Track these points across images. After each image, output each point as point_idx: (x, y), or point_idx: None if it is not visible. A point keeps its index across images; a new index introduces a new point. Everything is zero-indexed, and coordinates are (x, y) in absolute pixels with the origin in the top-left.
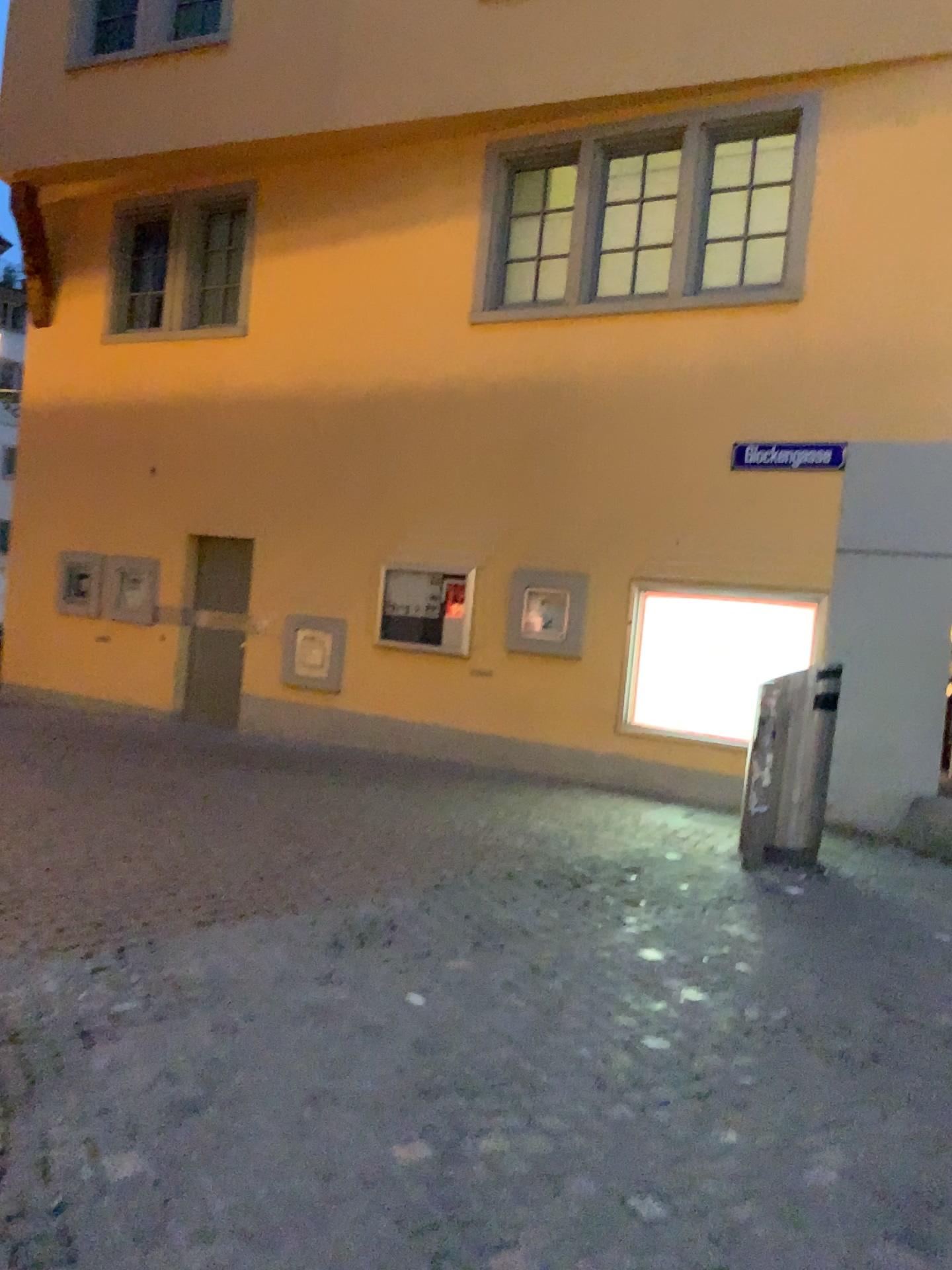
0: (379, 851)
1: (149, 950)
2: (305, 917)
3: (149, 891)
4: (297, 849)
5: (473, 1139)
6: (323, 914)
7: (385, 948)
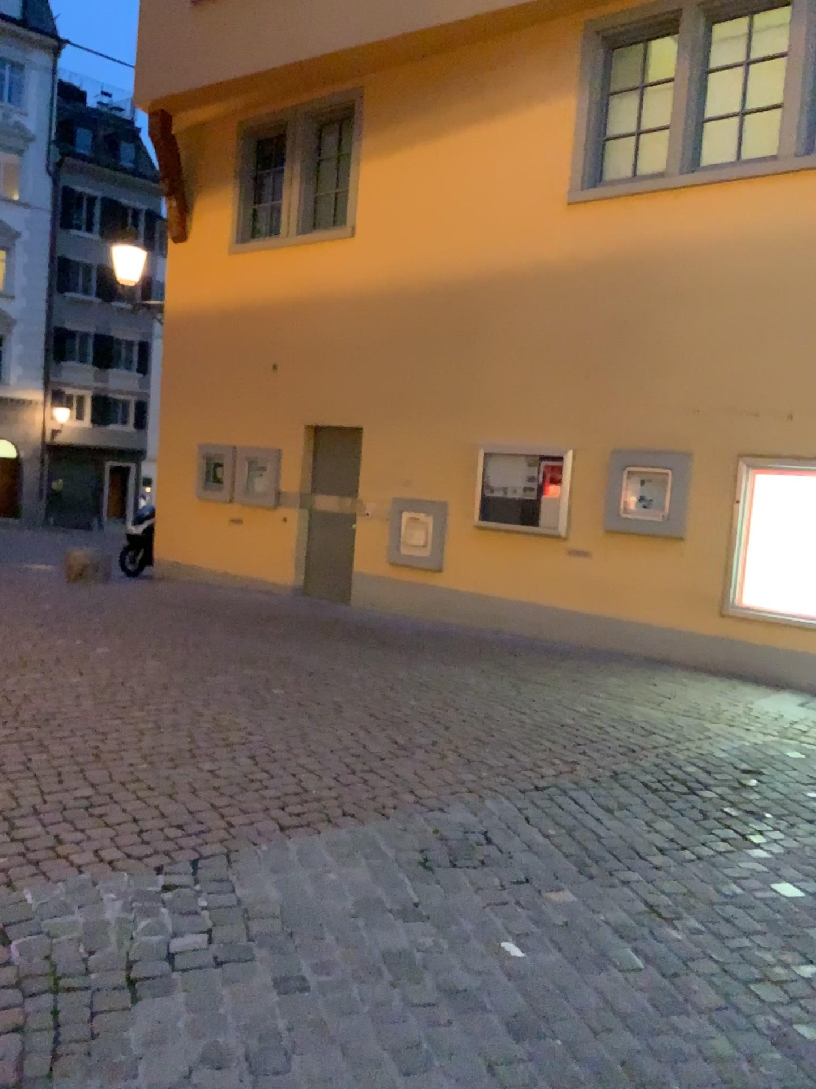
0: (477, 742)
1: (224, 866)
2: (395, 826)
3: (238, 788)
4: (394, 739)
5: None
6: (415, 823)
7: (481, 872)
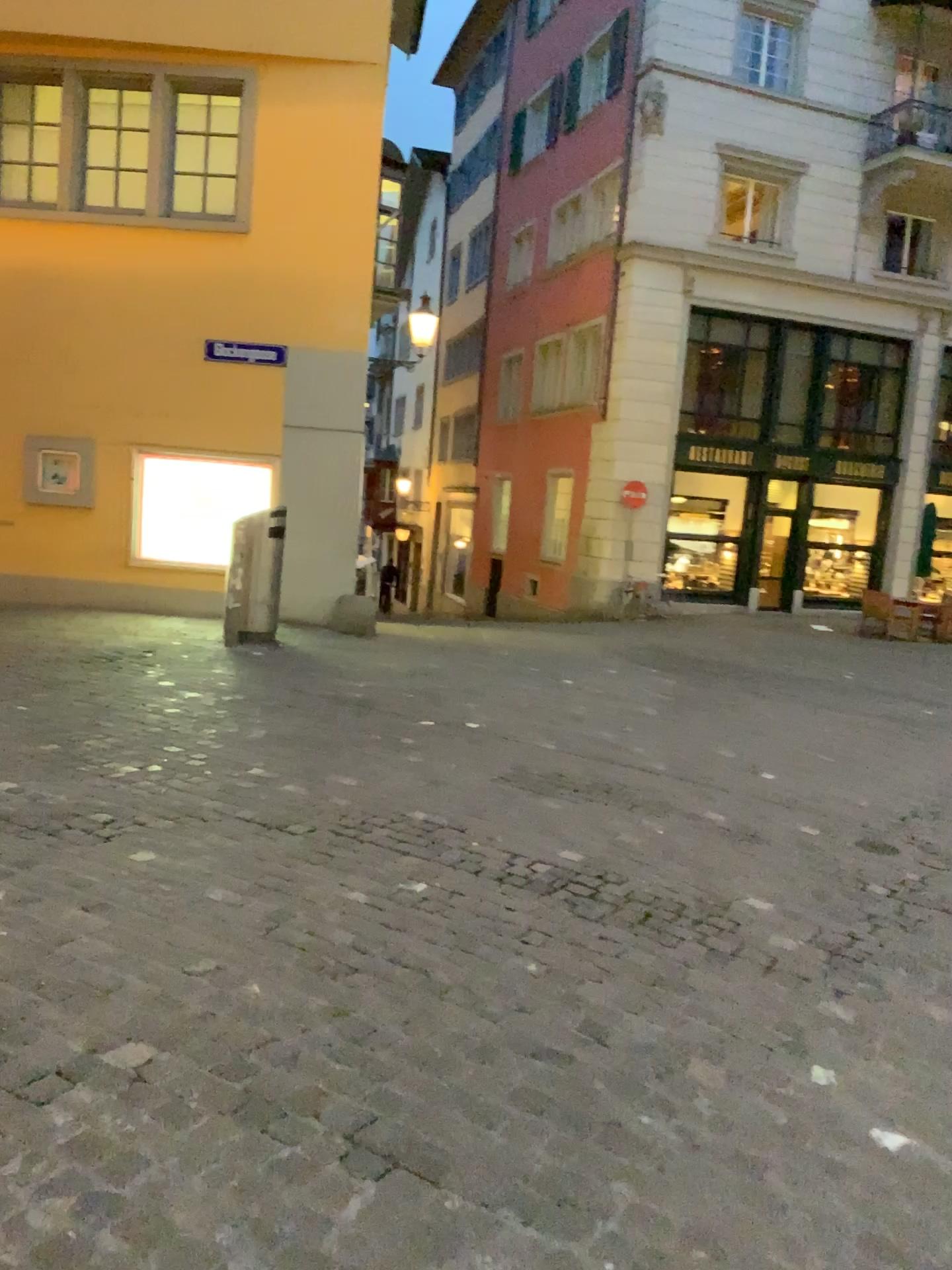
0: None
1: None
2: None
3: None
4: None
5: (84, 735)
6: None
7: None
